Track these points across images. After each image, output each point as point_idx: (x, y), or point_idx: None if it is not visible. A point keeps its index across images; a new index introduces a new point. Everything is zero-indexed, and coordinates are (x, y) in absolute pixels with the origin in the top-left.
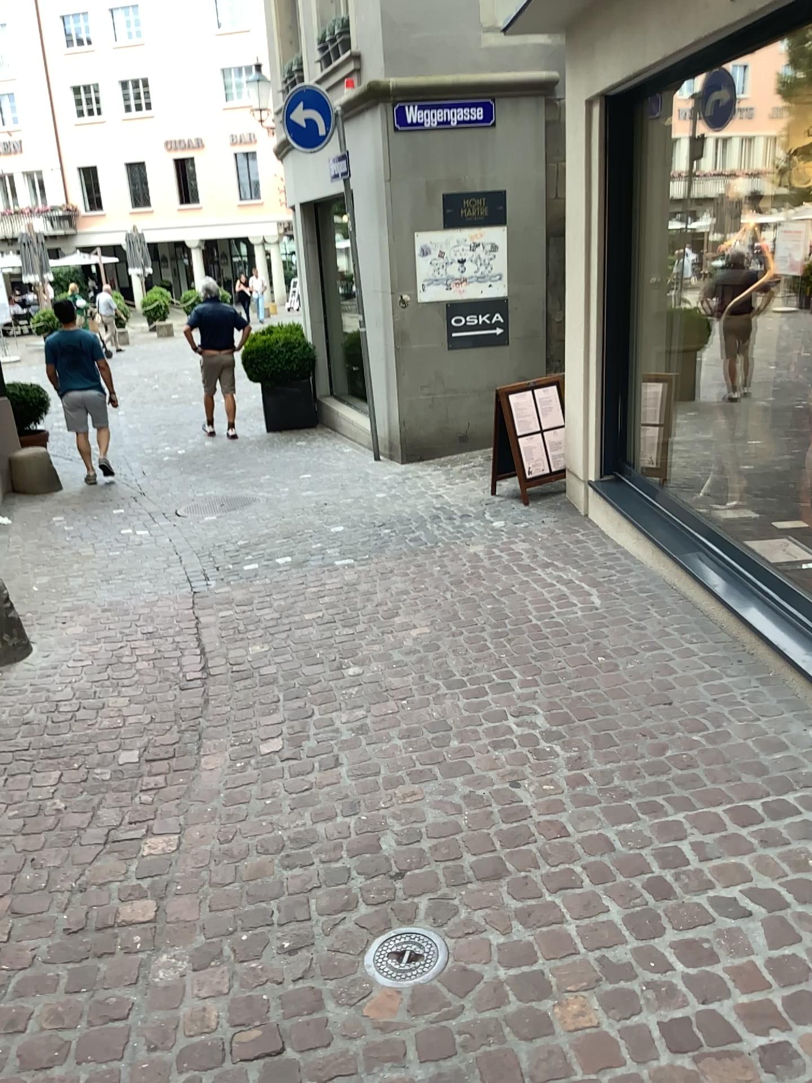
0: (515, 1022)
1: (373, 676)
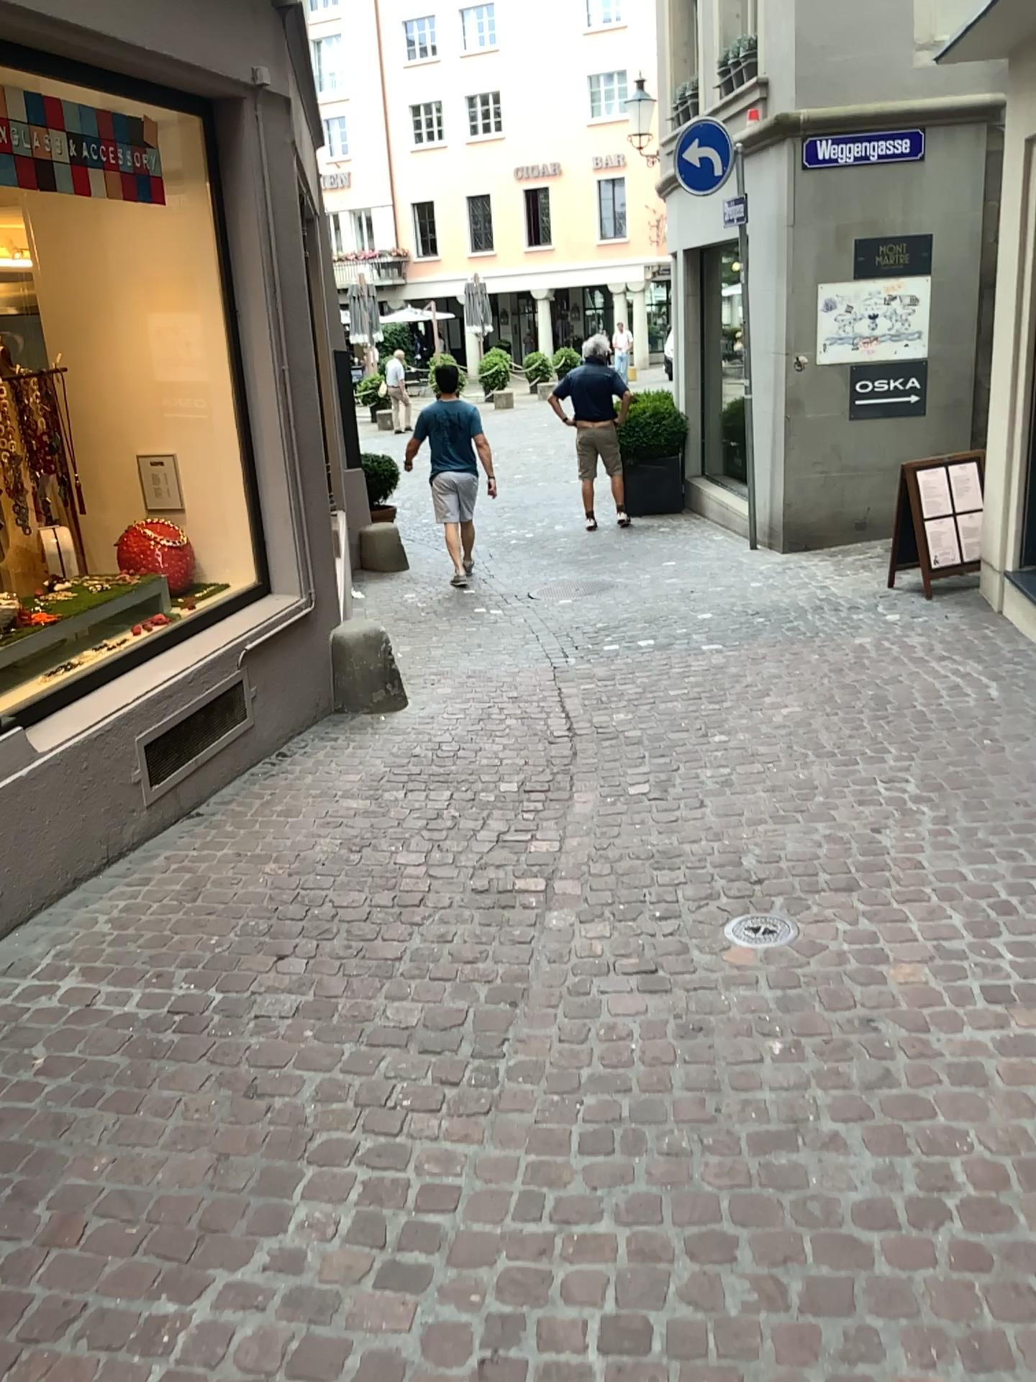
0: (854, 972)
1: (742, 742)
